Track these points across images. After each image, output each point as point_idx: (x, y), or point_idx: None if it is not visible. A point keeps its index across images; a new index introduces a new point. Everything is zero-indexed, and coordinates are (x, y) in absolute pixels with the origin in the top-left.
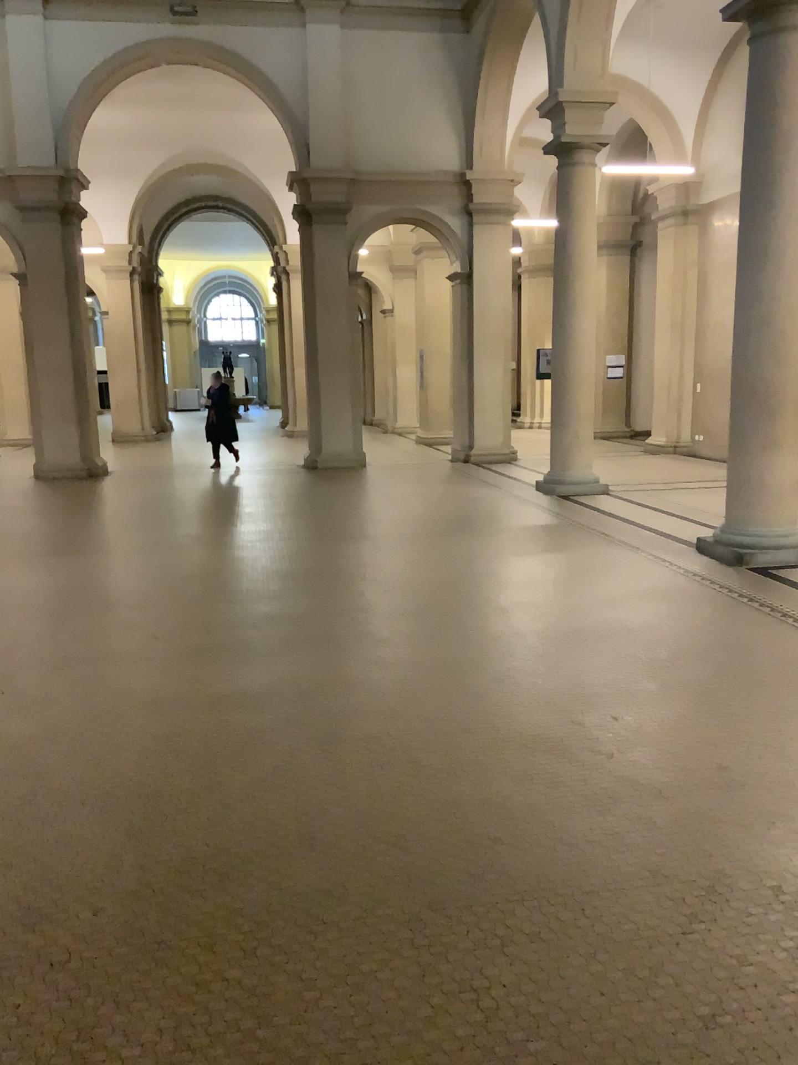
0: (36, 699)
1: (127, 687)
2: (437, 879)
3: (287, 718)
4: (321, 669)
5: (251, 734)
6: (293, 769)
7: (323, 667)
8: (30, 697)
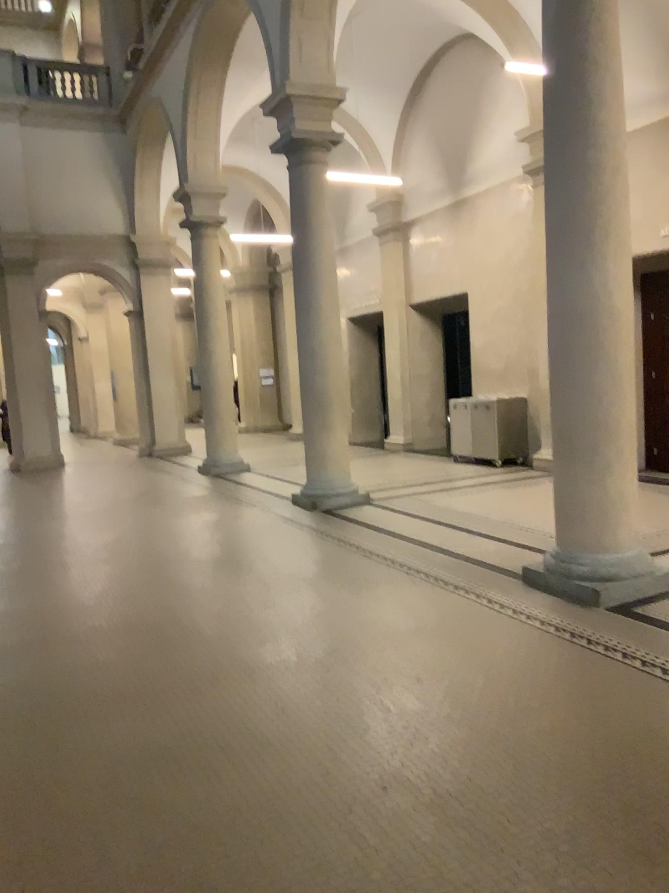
0: None
1: None
2: (49, 700)
3: None
4: None
5: None
6: None
7: None
8: None
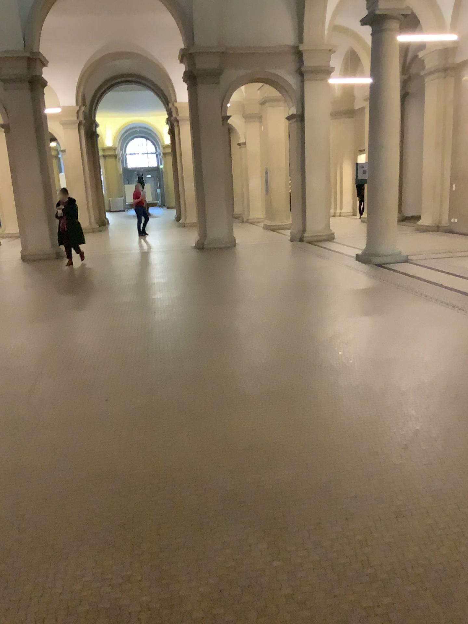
0: (6, 476)
1: (84, 459)
2: None
3: (227, 497)
4: (246, 436)
5: (198, 520)
6: (247, 571)
7: (247, 433)
8: (1, 472)
